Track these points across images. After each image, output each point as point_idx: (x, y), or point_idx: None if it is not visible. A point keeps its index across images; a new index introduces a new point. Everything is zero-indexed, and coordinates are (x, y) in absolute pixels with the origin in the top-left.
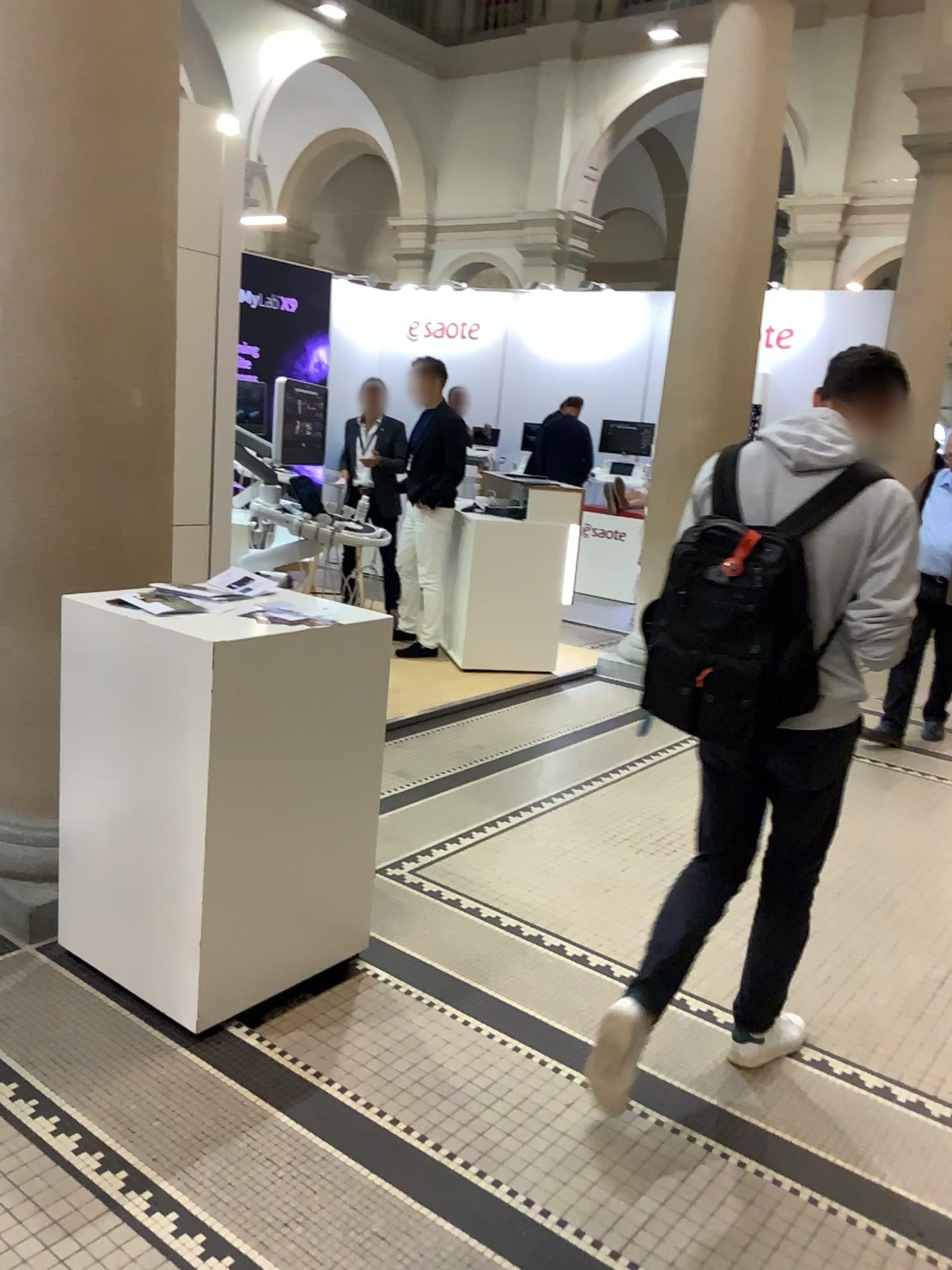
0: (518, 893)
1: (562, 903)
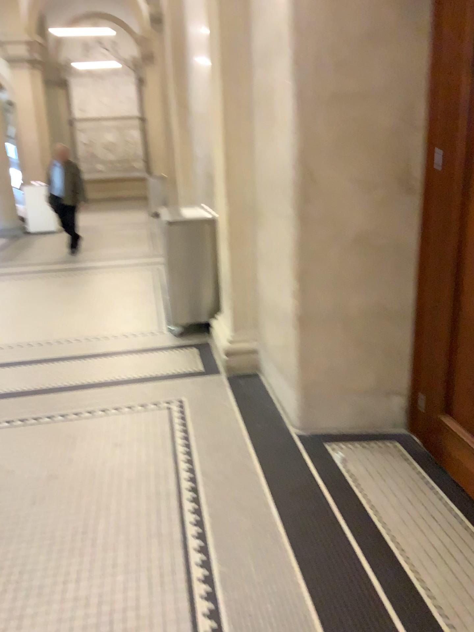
0: None
1: None
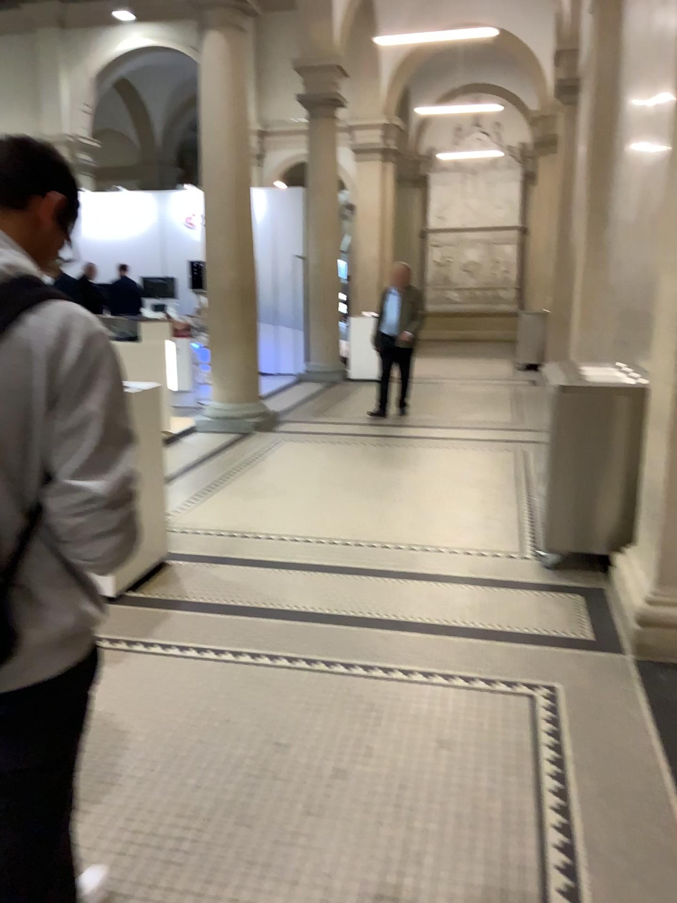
0: (216, 522)
1: (239, 521)
